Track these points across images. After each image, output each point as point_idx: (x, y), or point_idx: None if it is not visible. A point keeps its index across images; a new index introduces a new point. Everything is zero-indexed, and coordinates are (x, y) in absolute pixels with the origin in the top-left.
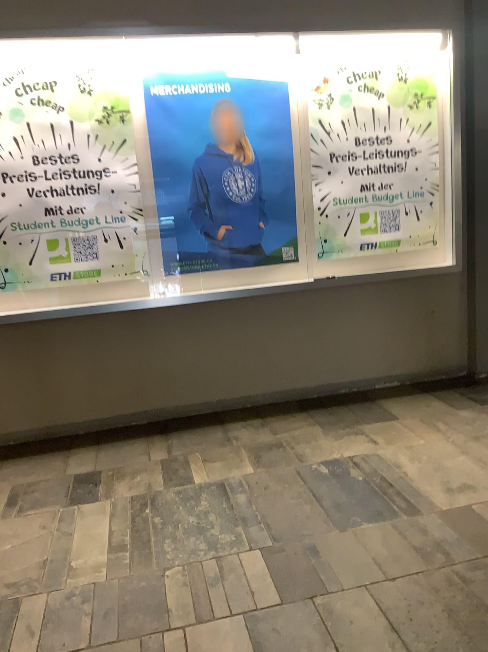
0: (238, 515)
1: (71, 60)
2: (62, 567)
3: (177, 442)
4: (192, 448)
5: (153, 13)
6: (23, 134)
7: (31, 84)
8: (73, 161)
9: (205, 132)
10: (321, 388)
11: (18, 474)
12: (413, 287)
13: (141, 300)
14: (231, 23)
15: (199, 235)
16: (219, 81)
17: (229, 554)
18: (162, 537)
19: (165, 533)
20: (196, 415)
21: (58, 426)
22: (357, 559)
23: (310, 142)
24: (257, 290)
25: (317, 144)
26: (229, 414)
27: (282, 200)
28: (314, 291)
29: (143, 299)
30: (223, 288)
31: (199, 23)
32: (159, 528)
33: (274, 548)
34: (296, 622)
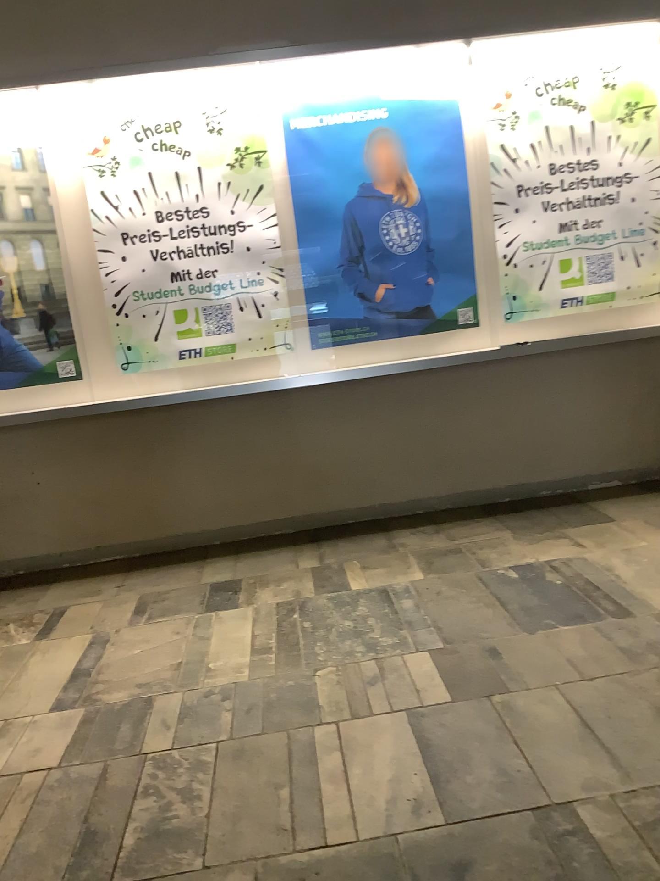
0: (403, 618)
1: (197, 96)
2: (199, 667)
3: (332, 550)
4: (350, 556)
5: (291, 31)
6: (144, 186)
7: (152, 127)
8: (201, 215)
9: (357, 170)
10: (515, 489)
11: (146, 583)
12: (636, 355)
13: (285, 378)
14: (386, 35)
15: (353, 297)
16: (373, 106)
17: (392, 655)
18: (313, 639)
19: (316, 635)
20: (355, 521)
21: (189, 534)
22: (546, 658)
23: (490, 174)
24: (428, 364)
25: (500, 175)
26: (397, 520)
27: (456, 249)
28: (502, 363)
29: (287, 377)
30: (385, 362)
31: (346, 38)
32: (309, 631)
33: (445, 649)
34: (467, 716)
